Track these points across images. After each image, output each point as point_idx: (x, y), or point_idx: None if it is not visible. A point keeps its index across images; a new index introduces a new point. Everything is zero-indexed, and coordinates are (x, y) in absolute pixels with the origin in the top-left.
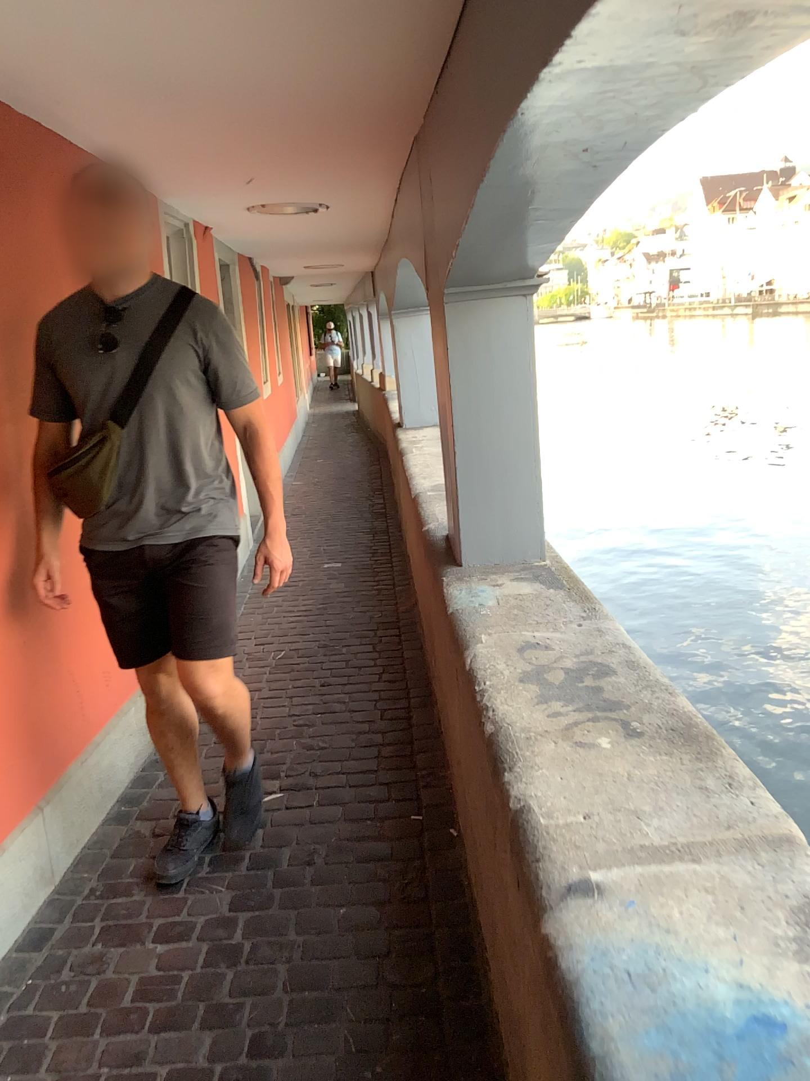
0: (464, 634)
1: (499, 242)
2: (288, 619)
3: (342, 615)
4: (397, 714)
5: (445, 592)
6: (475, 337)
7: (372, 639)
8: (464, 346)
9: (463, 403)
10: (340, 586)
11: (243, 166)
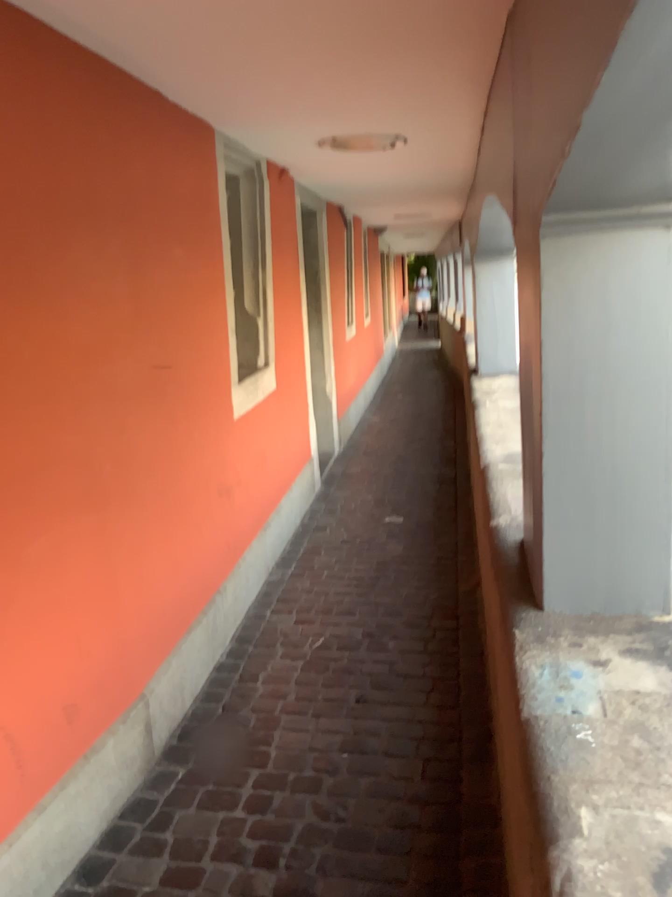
0: (545, 791)
1: (659, 123)
2: (336, 589)
3: (394, 592)
4: (442, 771)
5: (515, 664)
6: (583, 293)
7: (424, 634)
8: (566, 306)
9: (558, 388)
10: (398, 552)
11: (289, 72)
